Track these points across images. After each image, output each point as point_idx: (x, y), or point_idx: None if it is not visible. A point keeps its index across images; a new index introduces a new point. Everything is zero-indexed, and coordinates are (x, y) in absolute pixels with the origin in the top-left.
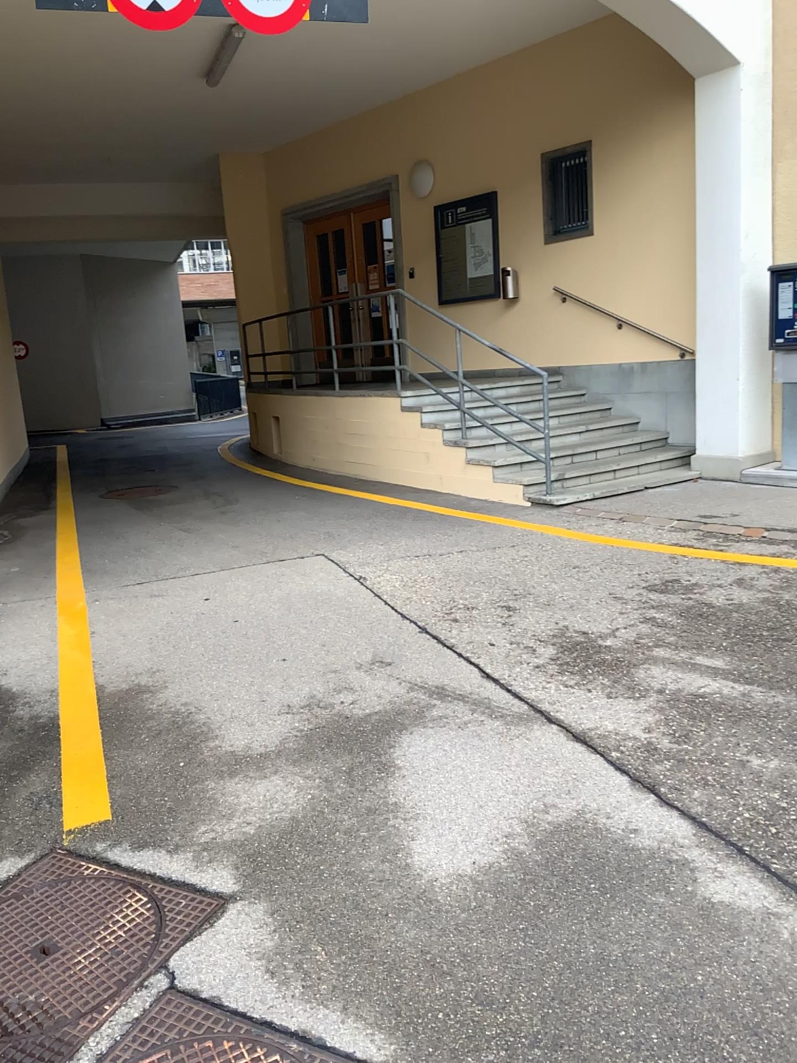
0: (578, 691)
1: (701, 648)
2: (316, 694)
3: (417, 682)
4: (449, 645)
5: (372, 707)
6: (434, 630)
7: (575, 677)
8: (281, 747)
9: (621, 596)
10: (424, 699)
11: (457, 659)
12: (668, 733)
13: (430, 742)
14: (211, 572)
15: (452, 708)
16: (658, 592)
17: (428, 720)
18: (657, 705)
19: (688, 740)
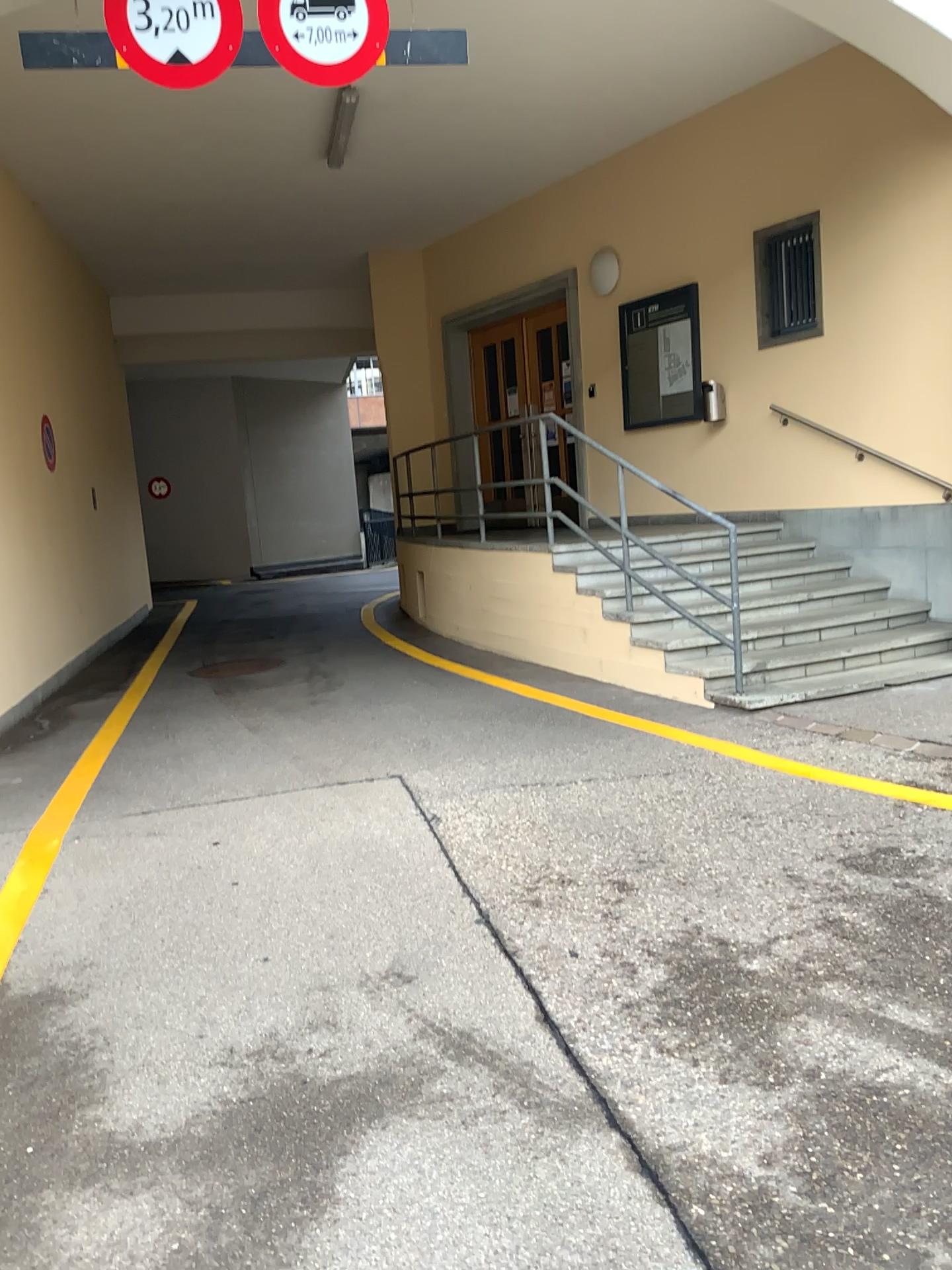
0: (674, 1062)
1: (900, 987)
2: (278, 1030)
3: (433, 1020)
4: (507, 950)
5: (347, 1064)
6: (499, 919)
7: (678, 1033)
8: (178, 1136)
9: (796, 874)
10: (429, 1054)
11: (510, 978)
12: (798, 1175)
13: (405, 1148)
14: (243, 799)
15: (465, 1078)
16: (856, 869)
17: (419, 1099)
18: (797, 1105)
19: (829, 1196)
